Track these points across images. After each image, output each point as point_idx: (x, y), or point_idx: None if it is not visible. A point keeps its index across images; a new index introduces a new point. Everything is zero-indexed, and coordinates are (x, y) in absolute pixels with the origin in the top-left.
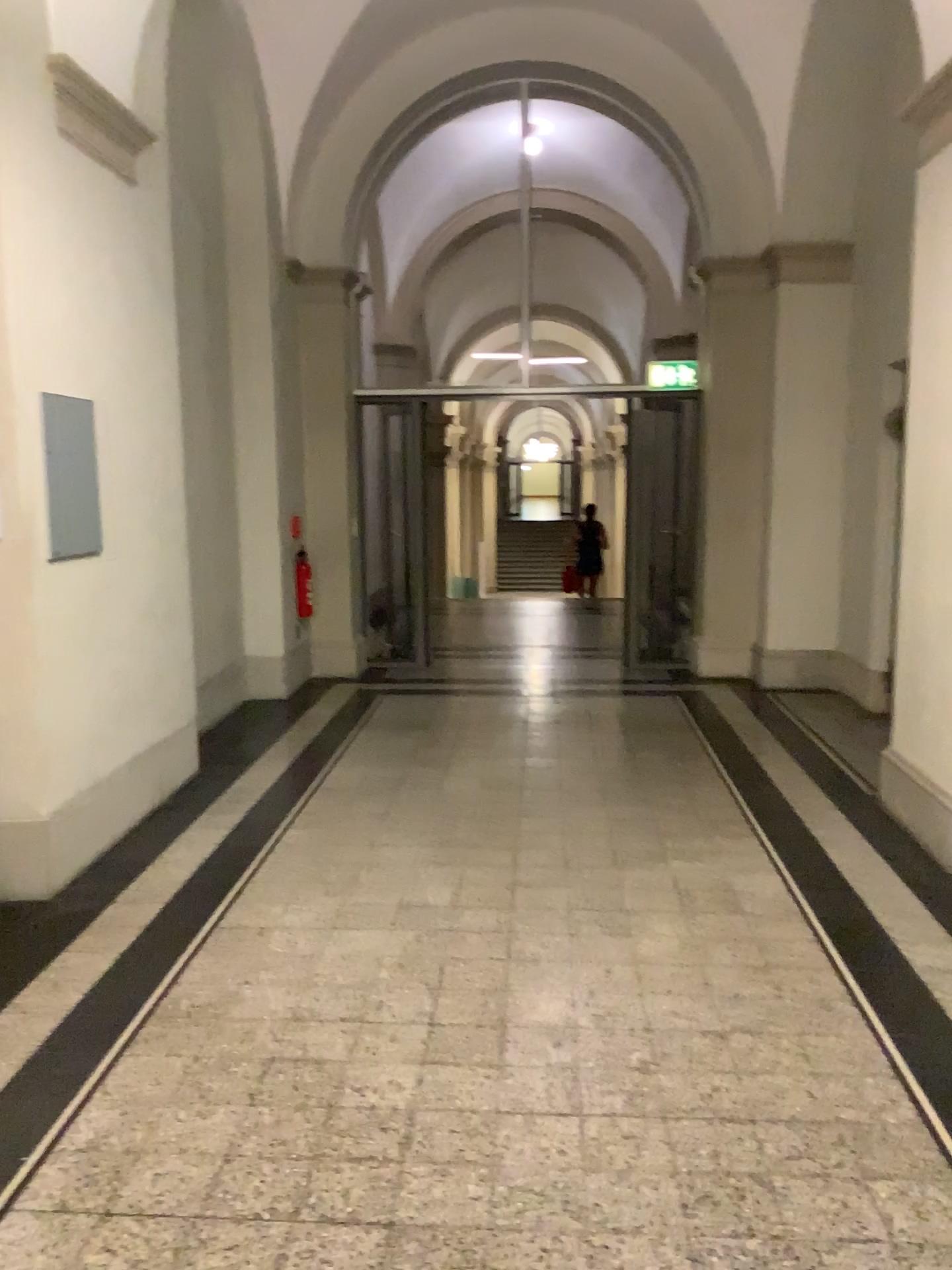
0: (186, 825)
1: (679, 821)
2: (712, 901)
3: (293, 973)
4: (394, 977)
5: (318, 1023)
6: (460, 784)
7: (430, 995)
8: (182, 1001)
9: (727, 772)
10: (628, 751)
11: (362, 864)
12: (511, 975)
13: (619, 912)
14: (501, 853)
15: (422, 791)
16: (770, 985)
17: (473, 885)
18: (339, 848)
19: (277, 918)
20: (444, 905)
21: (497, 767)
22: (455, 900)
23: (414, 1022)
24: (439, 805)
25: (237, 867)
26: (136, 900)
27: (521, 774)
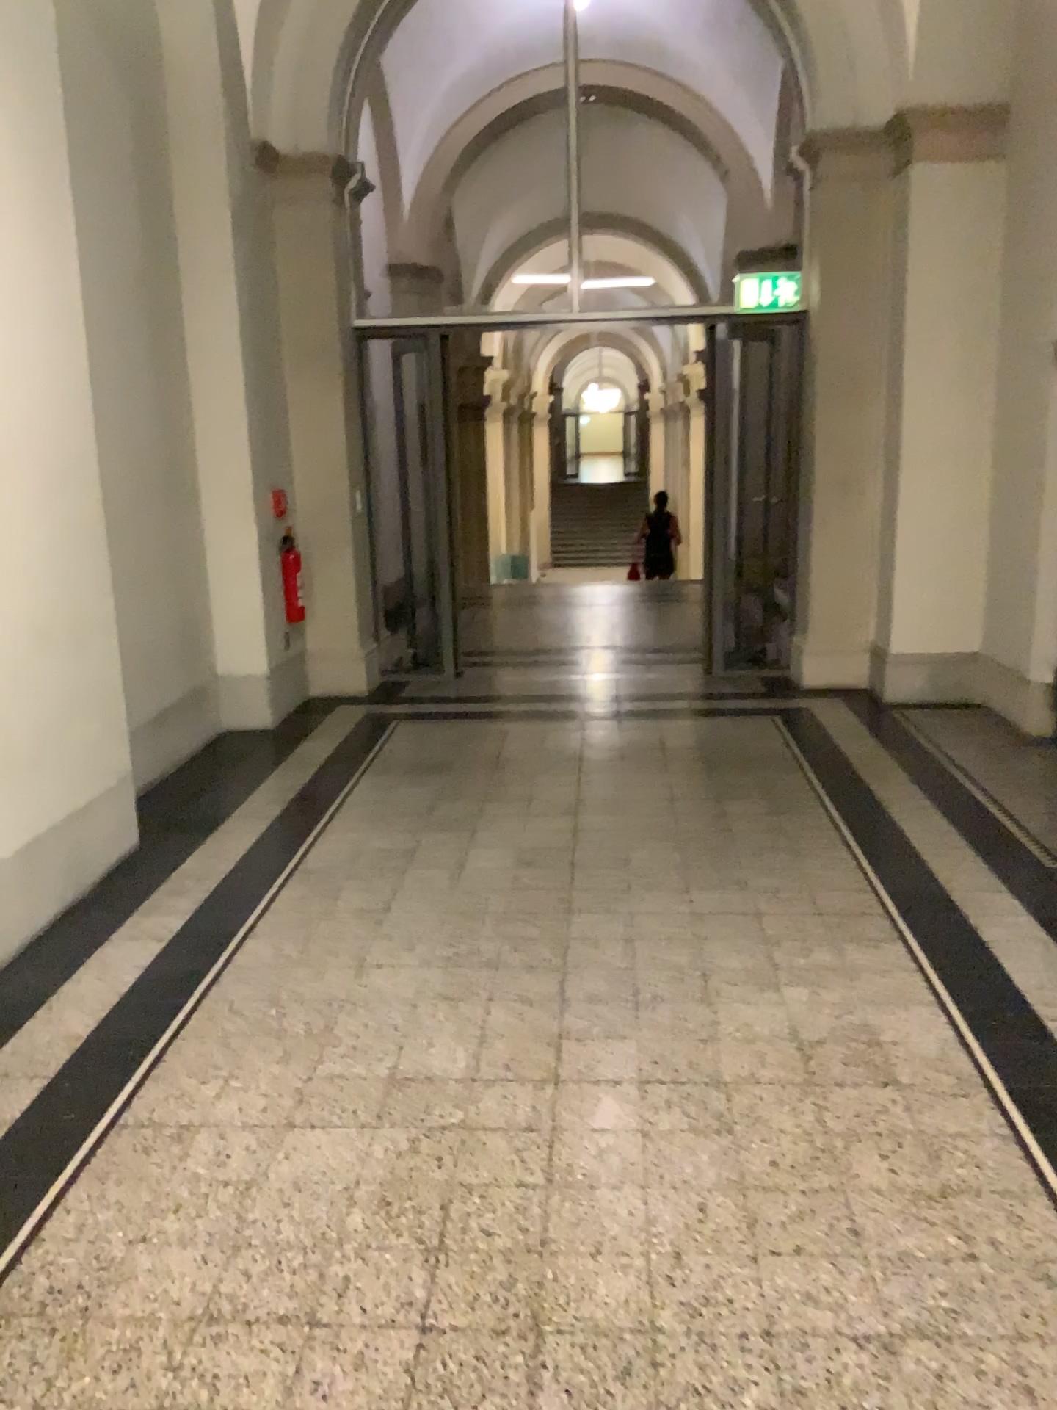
0: (104, 936)
1: (792, 917)
2: (849, 1064)
3: (216, 1220)
4: (370, 1226)
5: (241, 1328)
6: (489, 859)
7: (424, 1261)
8: (35, 1280)
9: (851, 835)
10: (716, 801)
11: (343, 1002)
12: (551, 1217)
13: (713, 1086)
14: (542, 979)
15: (437, 871)
16: (955, 1236)
17: (499, 1037)
18: (312, 973)
19: (207, 1107)
20: (456, 1077)
21: (541, 830)
22: (472, 1066)
23: (395, 1325)
24: (459, 895)
25: (163, 1009)
26: (7, 1073)
27: (573, 842)
